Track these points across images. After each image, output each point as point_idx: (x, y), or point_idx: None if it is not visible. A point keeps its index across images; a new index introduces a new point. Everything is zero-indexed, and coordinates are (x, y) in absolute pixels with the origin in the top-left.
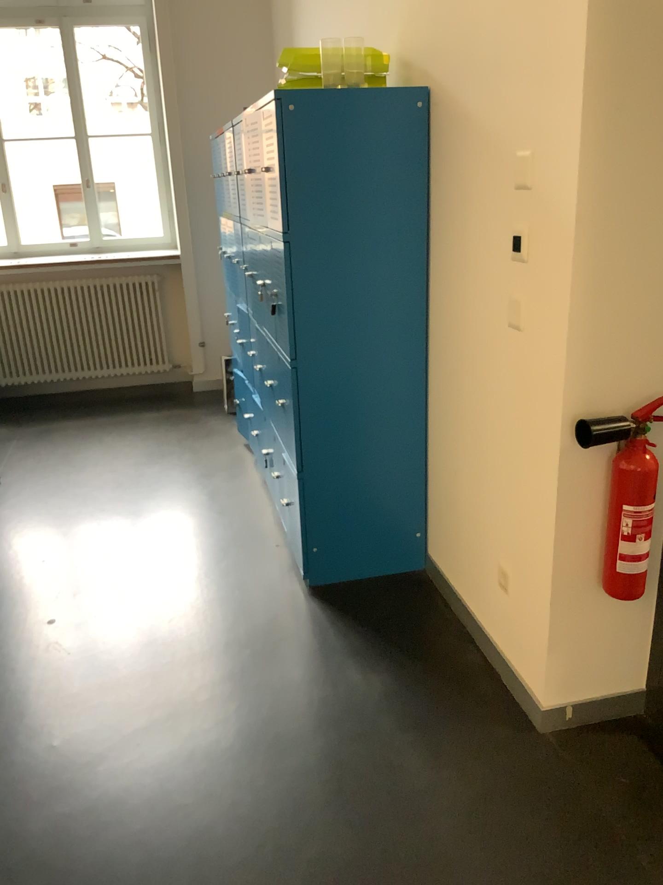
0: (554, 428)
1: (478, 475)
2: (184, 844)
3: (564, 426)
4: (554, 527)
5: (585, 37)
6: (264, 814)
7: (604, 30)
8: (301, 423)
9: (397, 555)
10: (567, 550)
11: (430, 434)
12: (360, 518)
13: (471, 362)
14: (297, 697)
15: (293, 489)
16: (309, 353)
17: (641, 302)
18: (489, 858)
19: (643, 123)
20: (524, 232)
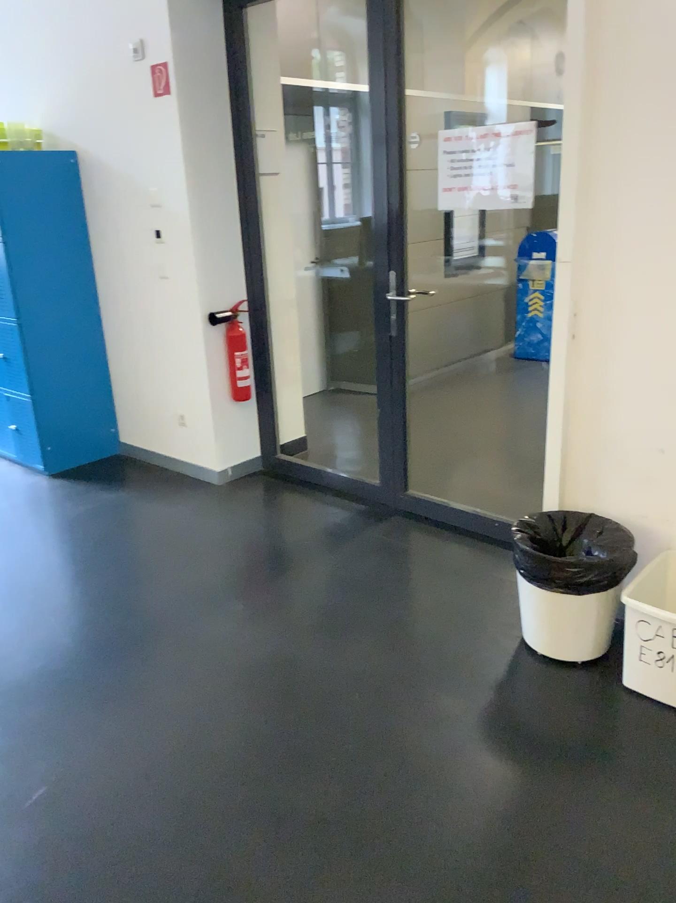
0: (197, 321)
1: (152, 369)
2: (62, 559)
3: (201, 319)
4: (206, 370)
5: (181, 139)
6: (98, 540)
7: (187, 136)
8: (30, 361)
9: (101, 444)
10: (213, 382)
11: (110, 361)
12: (75, 422)
13: (136, 306)
14: (81, 509)
15: (29, 409)
16: (30, 315)
17: (224, 255)
18: (215, 519)
19: (211, 177)
20: (162, 228)
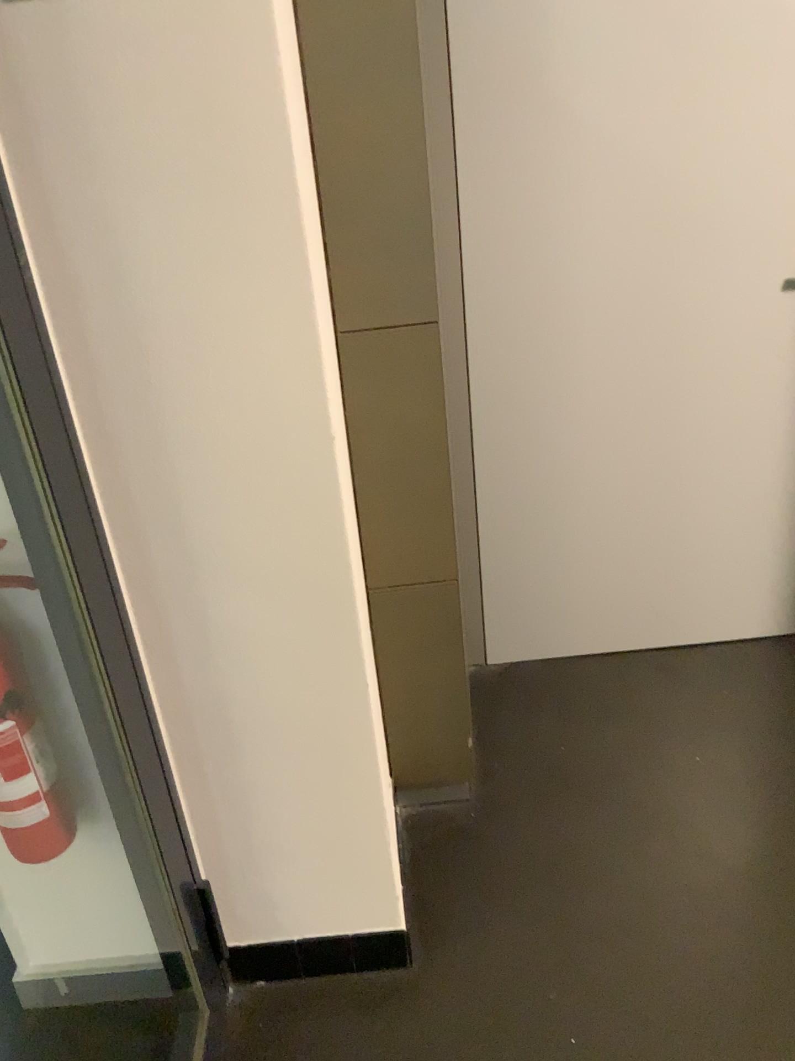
0: None
1: None
2: None
3: None
4: None
5: None
6: None
7: None
8: None
9: None
10: None
11: None
12: None
13: None
14: None
15: None
16: None
17: None
18: None
19: None
20: None
